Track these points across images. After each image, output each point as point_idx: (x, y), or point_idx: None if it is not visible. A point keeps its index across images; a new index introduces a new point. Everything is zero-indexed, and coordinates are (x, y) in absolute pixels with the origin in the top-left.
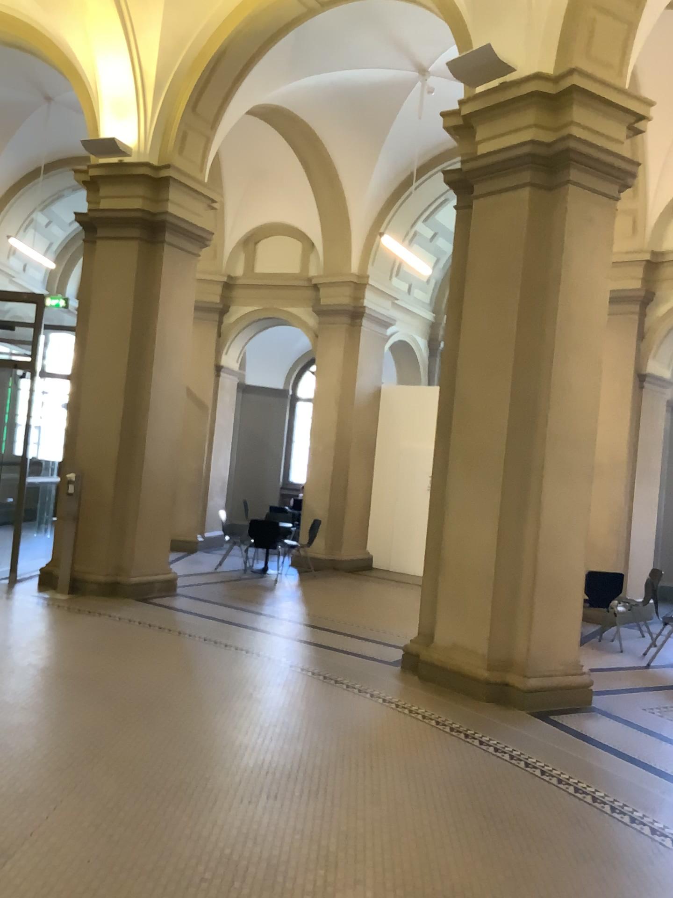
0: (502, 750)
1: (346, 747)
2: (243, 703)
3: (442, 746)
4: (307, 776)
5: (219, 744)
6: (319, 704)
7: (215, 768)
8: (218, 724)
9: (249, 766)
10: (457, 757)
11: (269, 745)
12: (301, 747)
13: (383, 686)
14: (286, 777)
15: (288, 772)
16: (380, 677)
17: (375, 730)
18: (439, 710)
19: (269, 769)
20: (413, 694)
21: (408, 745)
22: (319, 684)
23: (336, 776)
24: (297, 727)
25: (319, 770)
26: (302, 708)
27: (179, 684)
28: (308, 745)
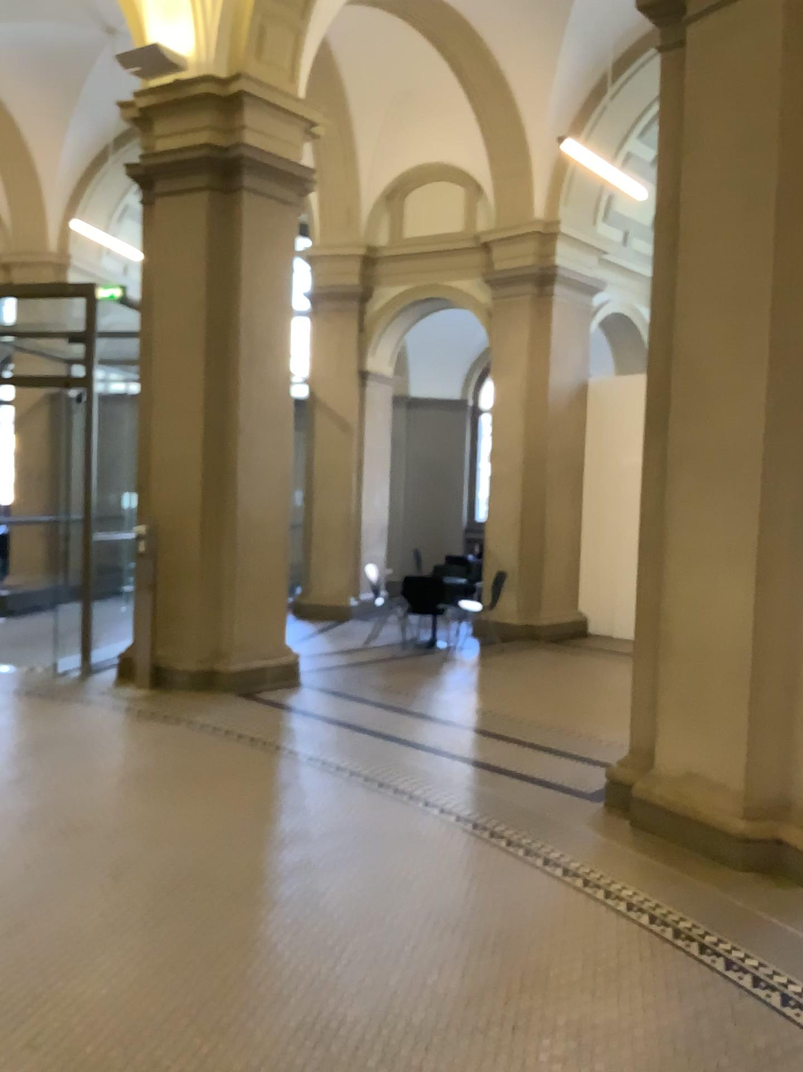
0: (770, 987)
1: (477, 979)
2: (325, 883)
3: (655, 977)
4: (387, 1058)
5: (252, 978)
6: (452, 882)
7: (227, 1034)
8: (268, 929)
9: (288, 1030)
10: (681, 1005)
11: (340, 978)
12: (397, 979)
13: (568, 843)
14: (348, 1060)
15: (354, 1047)
16: (565, 826)
17: (537, 940)
18: (657, 894)
19: (321, 1039)
20: (615, 861)
21: (593, 976)
22: (462, 841)
23: (440, 1056)
24: (401, 934)
25: (415, 1041)
26: (423, 890)
27: (234, 846)
28: (409, 977)
